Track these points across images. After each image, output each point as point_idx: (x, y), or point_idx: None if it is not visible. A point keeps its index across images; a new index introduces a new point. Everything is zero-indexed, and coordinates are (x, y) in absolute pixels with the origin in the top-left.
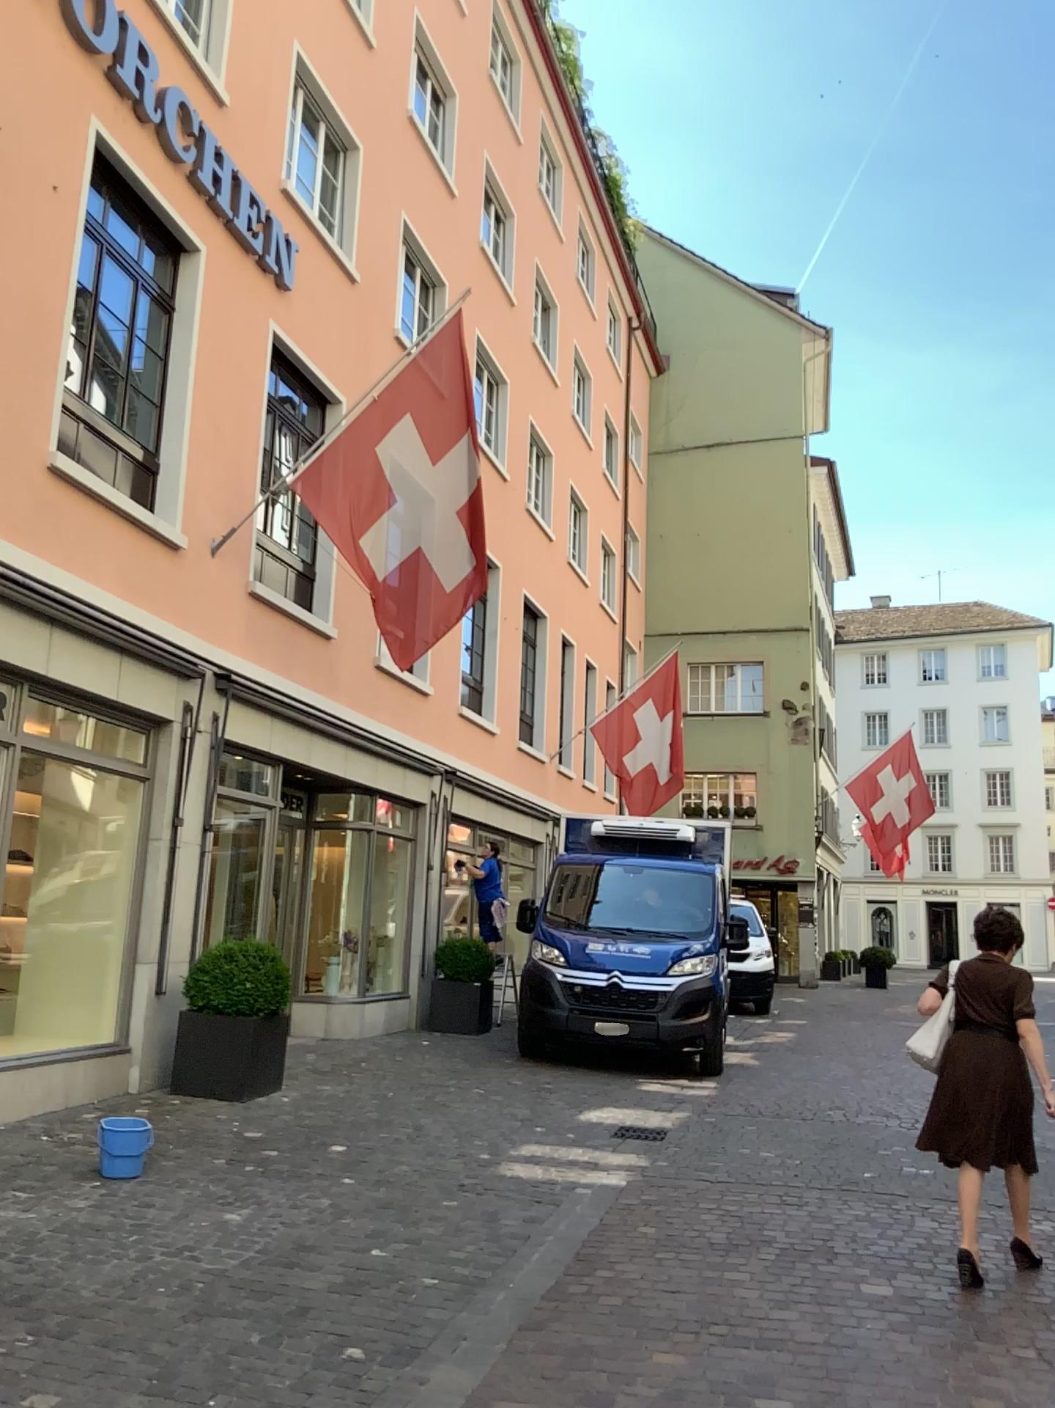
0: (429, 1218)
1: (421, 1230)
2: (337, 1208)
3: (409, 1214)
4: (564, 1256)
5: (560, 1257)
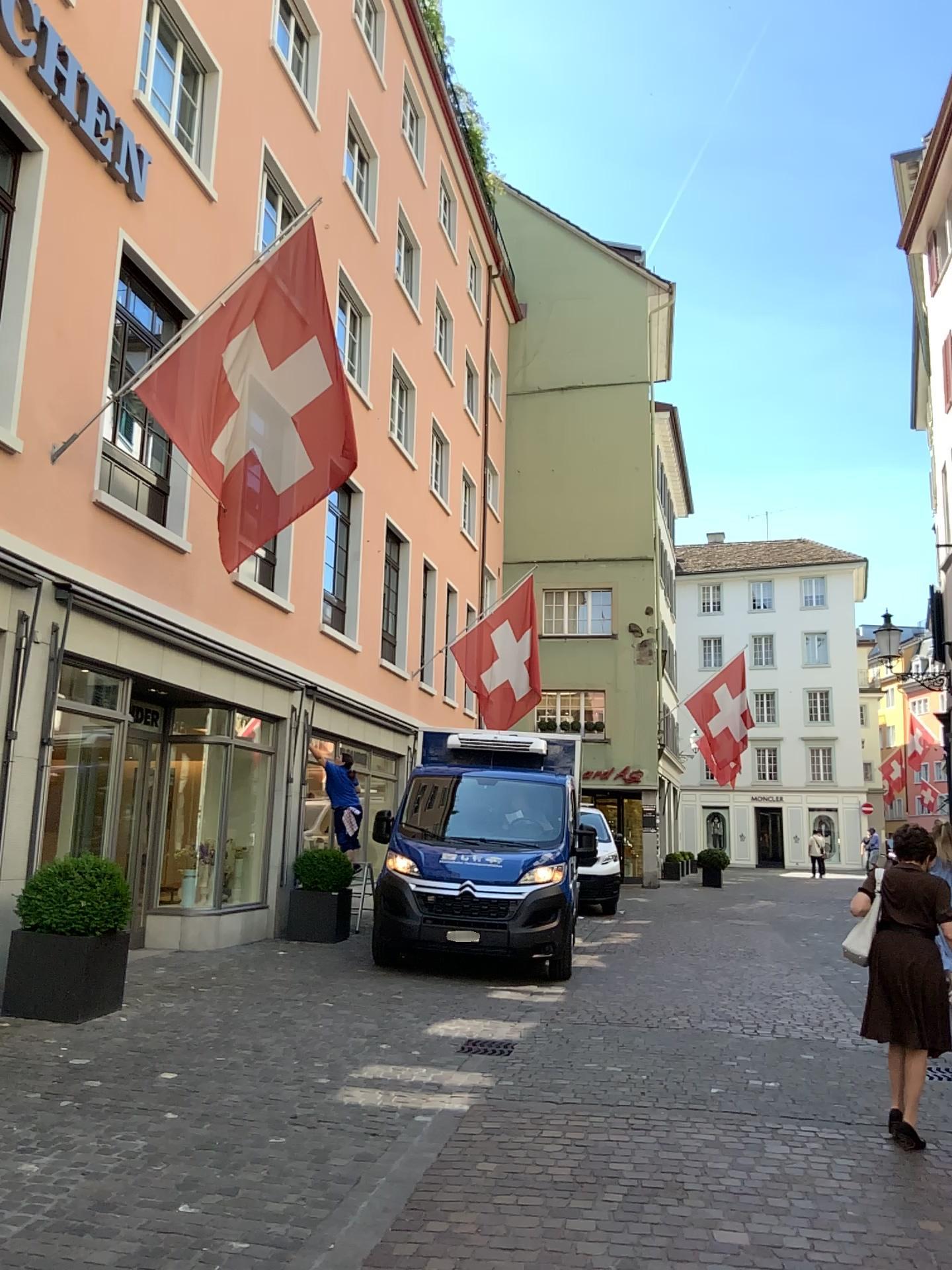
0: (247, 1166)
1: (237, 1182)
2: (146, 1158)
3: (226, 1161)
4: (393, 1211)
5: (388, 1213)
